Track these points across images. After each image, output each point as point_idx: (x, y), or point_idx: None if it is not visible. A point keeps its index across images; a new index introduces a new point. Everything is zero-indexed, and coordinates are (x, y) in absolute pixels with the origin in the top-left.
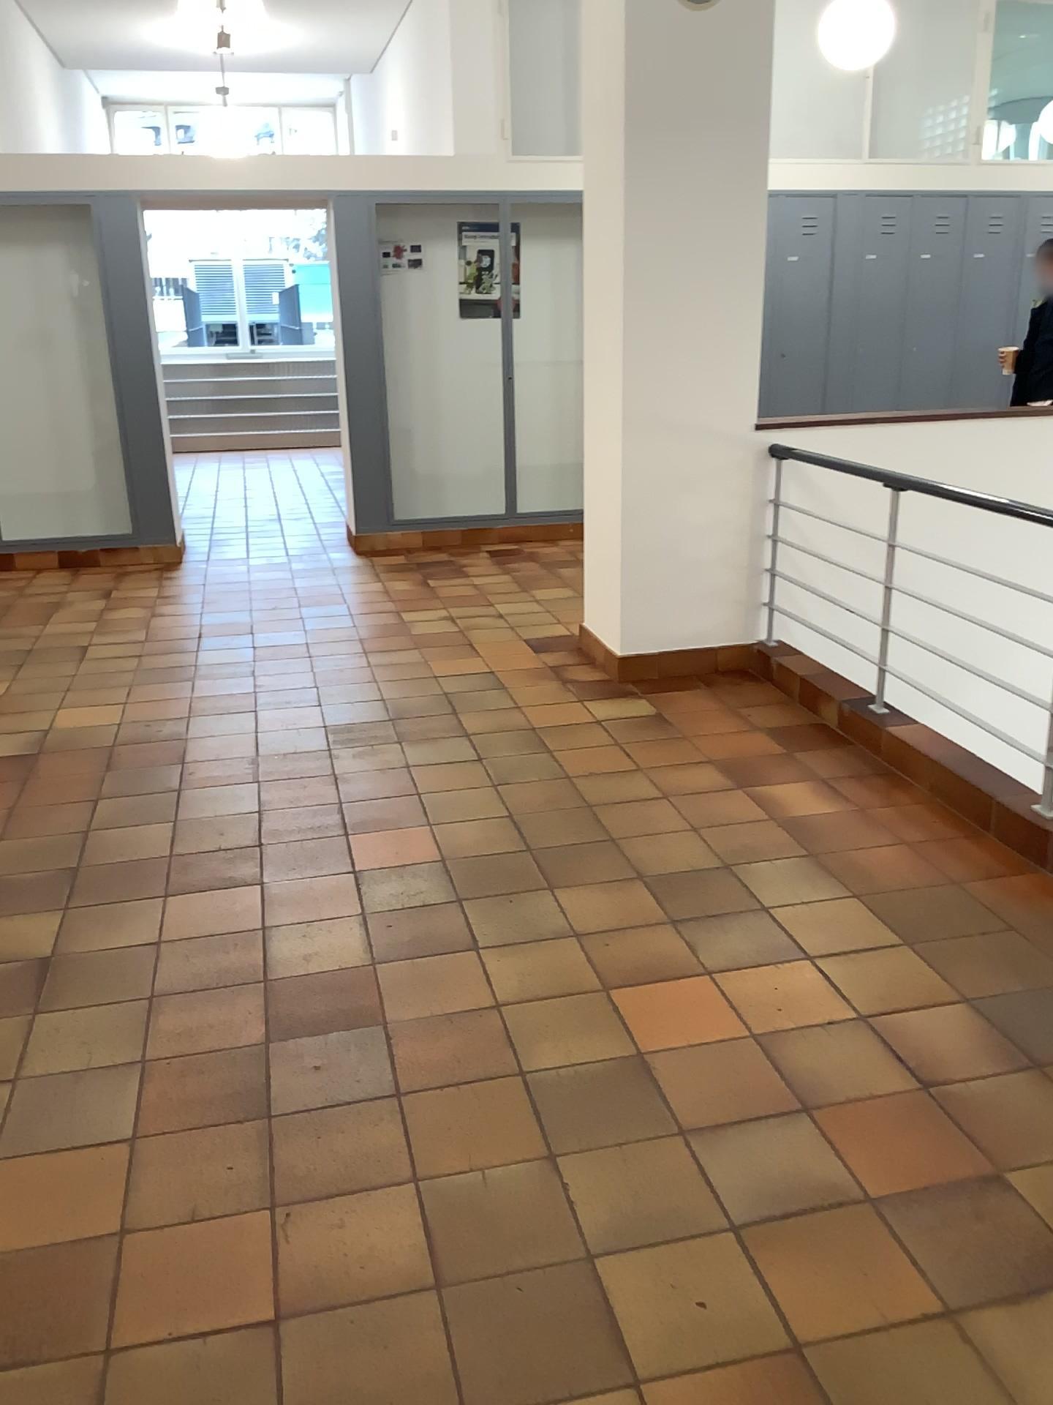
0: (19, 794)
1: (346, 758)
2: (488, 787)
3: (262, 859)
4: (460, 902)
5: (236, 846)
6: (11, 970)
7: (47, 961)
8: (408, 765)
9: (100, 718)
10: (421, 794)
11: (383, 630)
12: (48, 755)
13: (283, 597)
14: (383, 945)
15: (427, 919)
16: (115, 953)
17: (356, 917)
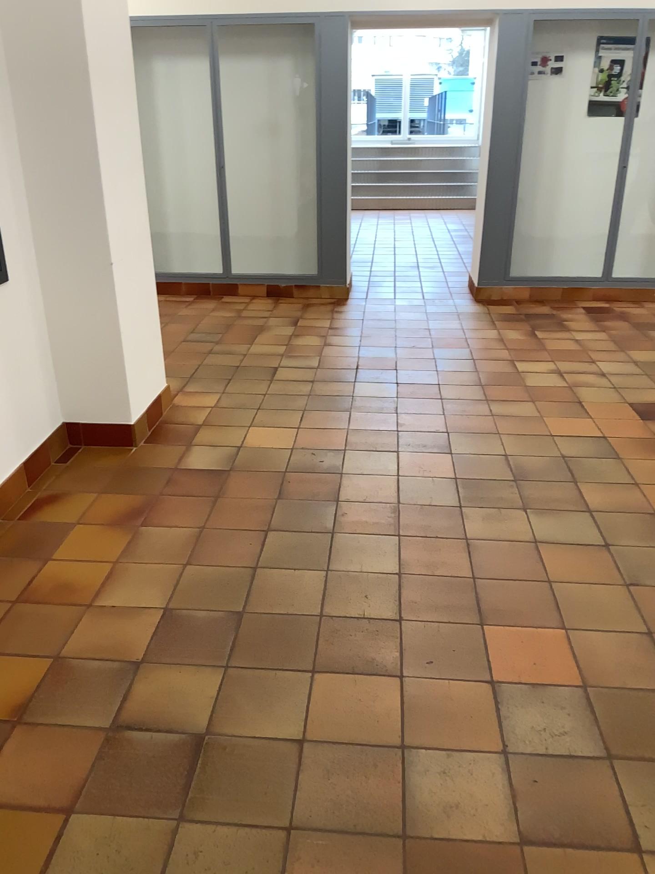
0: (207, 514)
1: (478, 522)
2: (619, 585)
3: (403, 641)
4: (610, 759)
5: (379, 619)
6: (167, 747)
7: (198, 746)
8: (537, 540)
9: (278, 442)
10: (551, 581)
11: (504, 381)
12: (234, 475)
13: (424, 341)
14: (530, 814)
15: (575, 779)
16: (260, 749)
17: (498, 756)
